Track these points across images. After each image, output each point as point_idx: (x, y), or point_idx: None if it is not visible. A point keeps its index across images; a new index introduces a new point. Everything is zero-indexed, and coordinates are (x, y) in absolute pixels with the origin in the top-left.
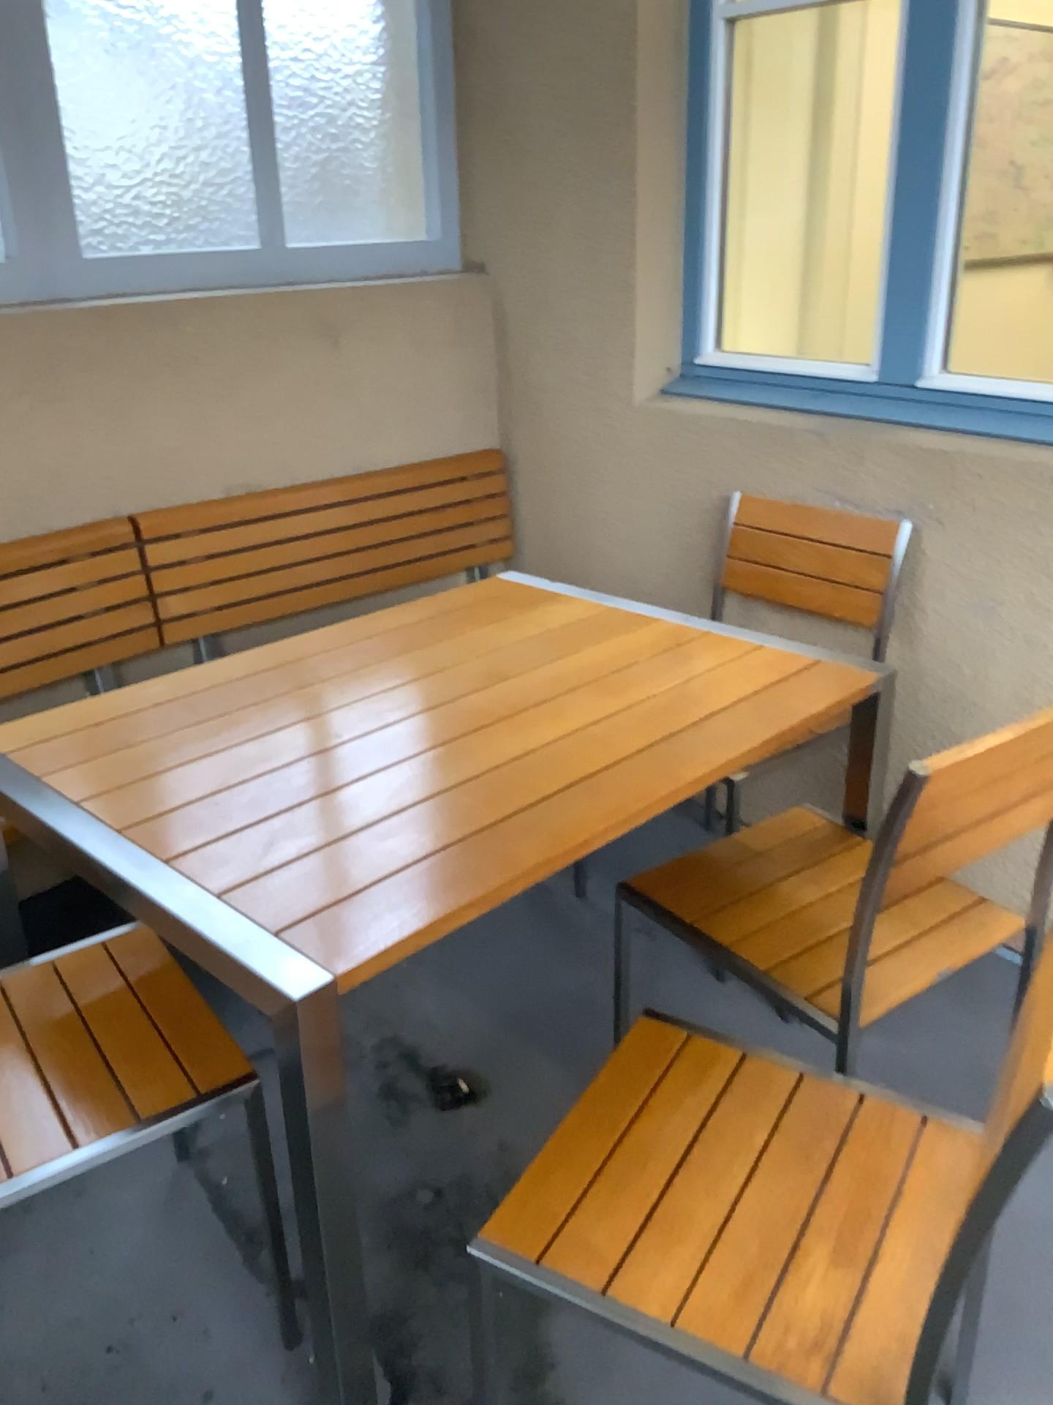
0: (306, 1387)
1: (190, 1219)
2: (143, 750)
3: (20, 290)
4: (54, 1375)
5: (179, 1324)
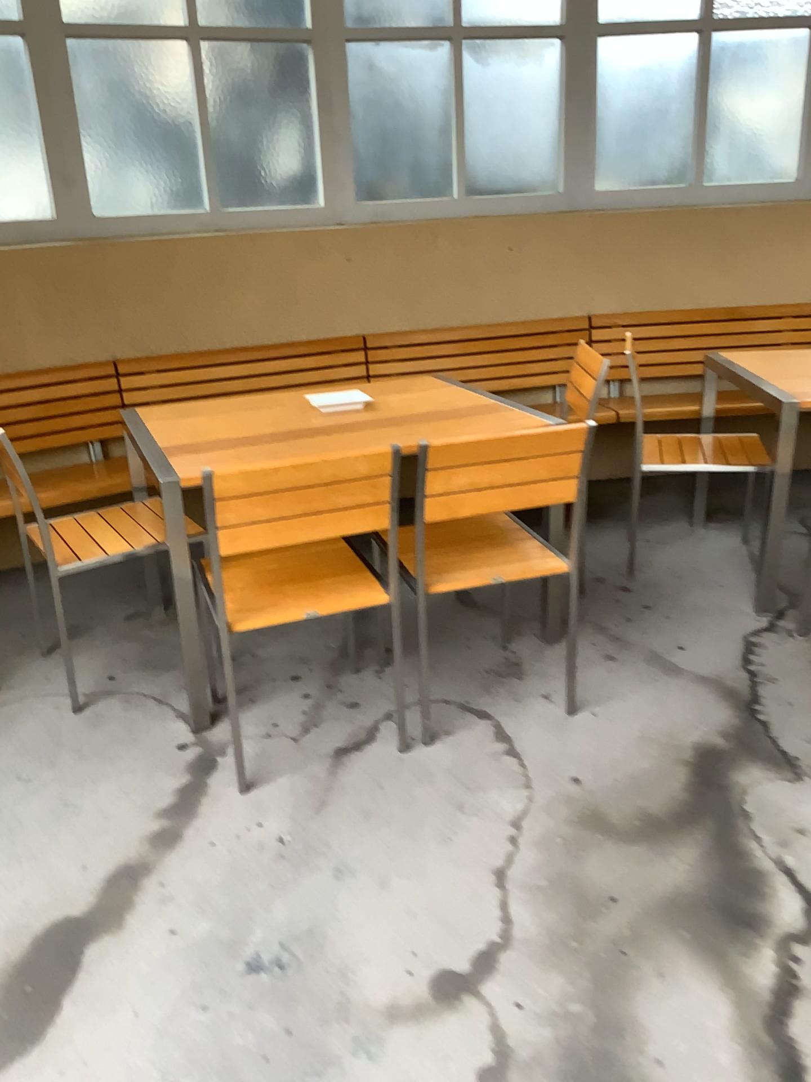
0: (758, 594)
1: (738, 556)
2: (773, 364)
3: (795, 196)
4: (676, 567)
5: (722, 571)
